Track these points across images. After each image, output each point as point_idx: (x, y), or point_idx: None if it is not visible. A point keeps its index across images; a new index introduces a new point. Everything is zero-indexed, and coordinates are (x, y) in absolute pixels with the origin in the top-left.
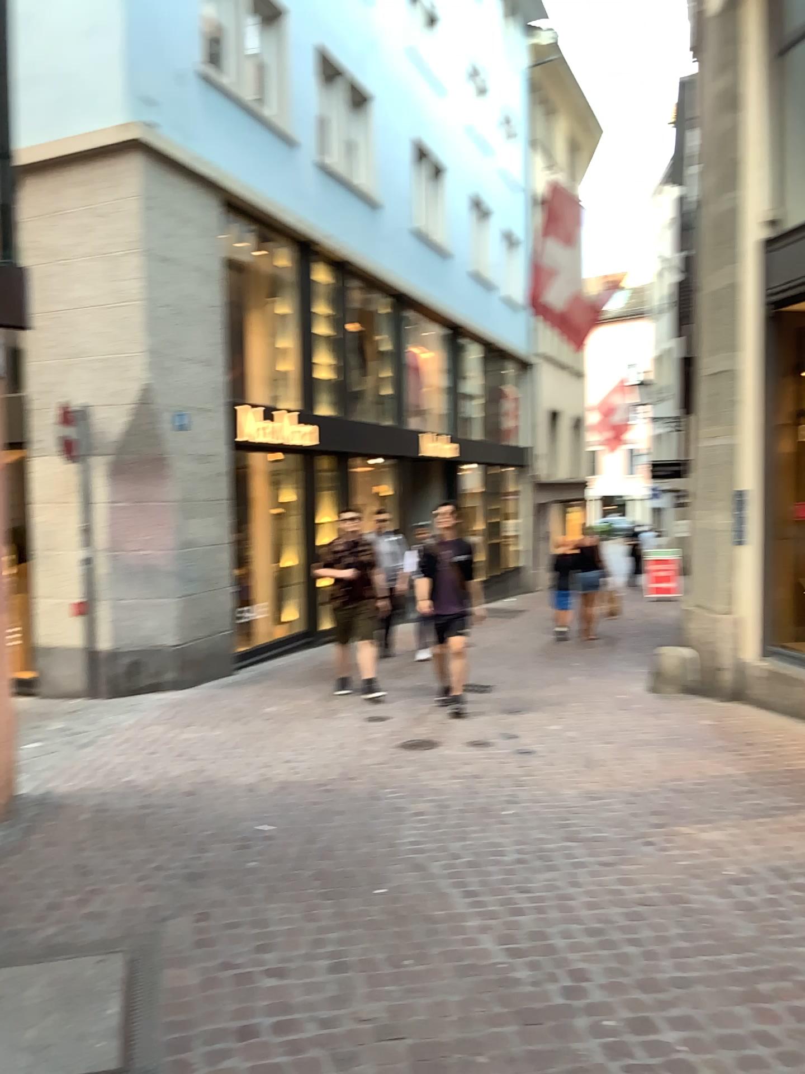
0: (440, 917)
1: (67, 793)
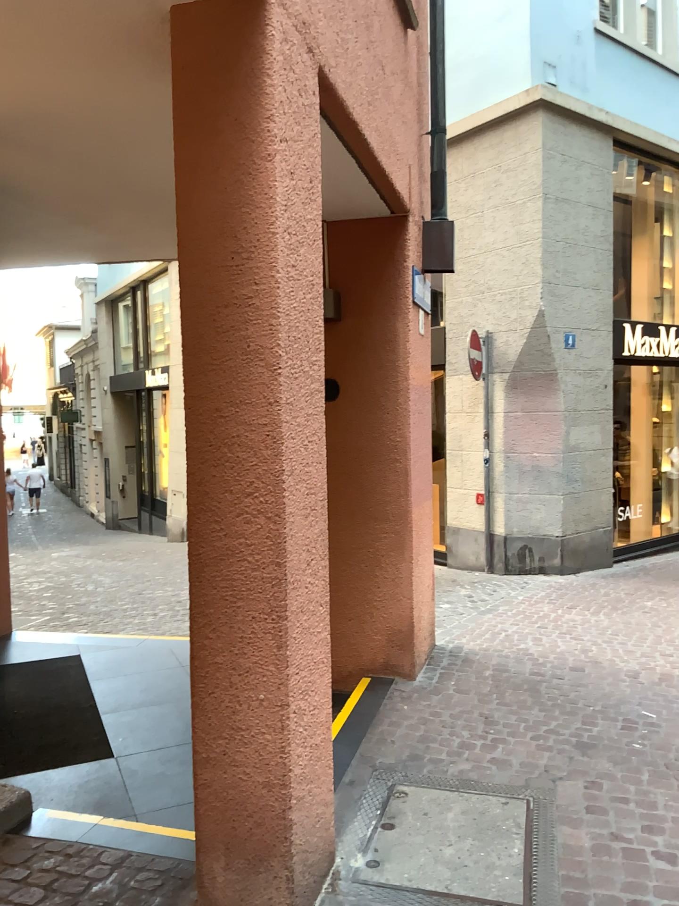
0: None
1: (472, 651)
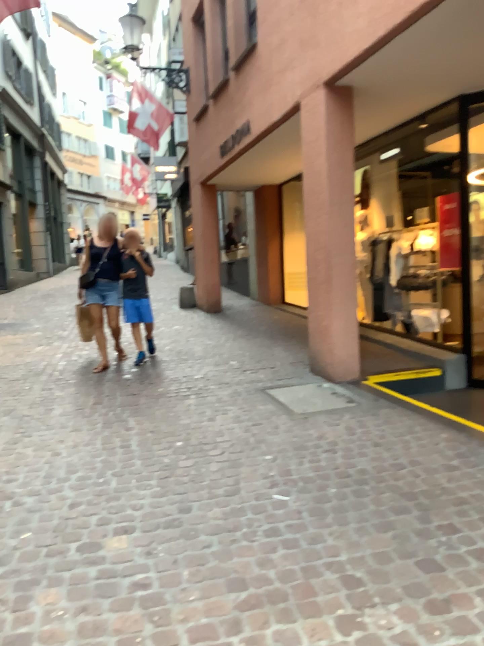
0: (149, 430)
1: None
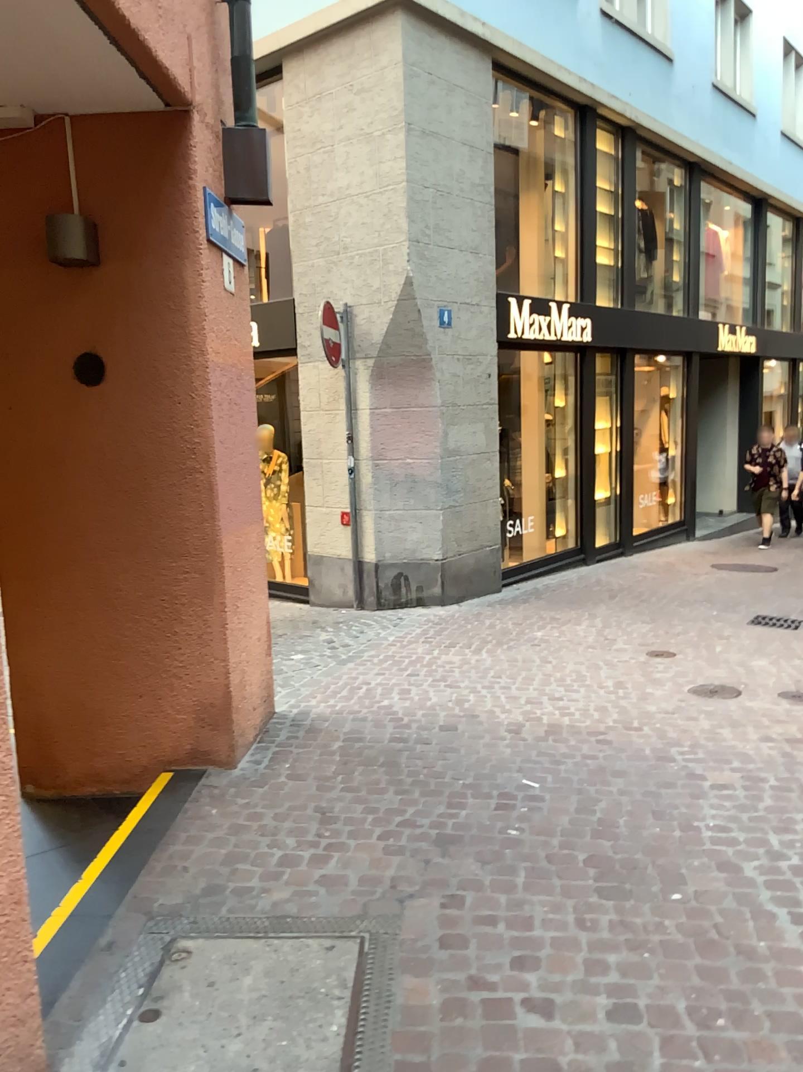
0: (764, 951)
1: (317, 719)
